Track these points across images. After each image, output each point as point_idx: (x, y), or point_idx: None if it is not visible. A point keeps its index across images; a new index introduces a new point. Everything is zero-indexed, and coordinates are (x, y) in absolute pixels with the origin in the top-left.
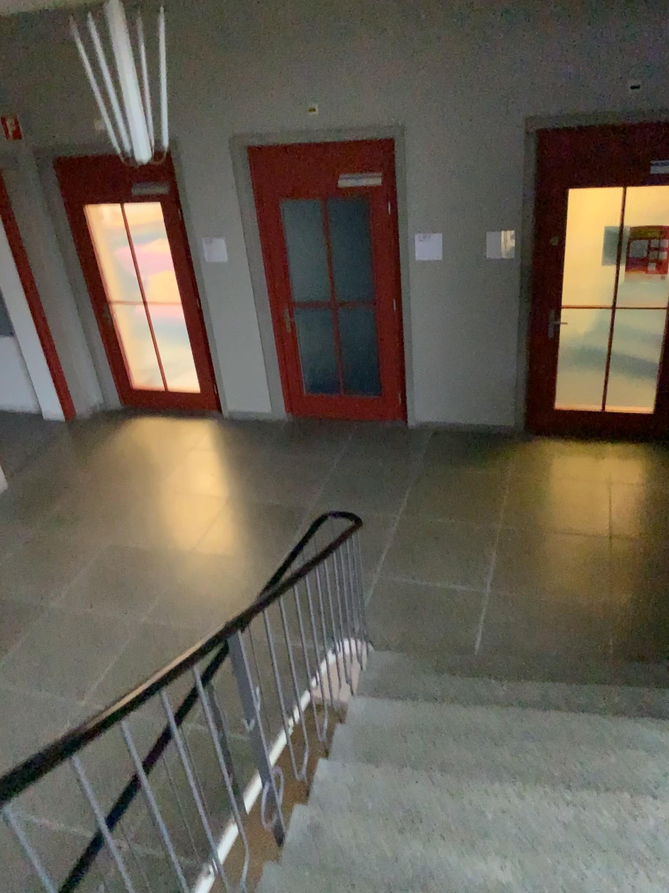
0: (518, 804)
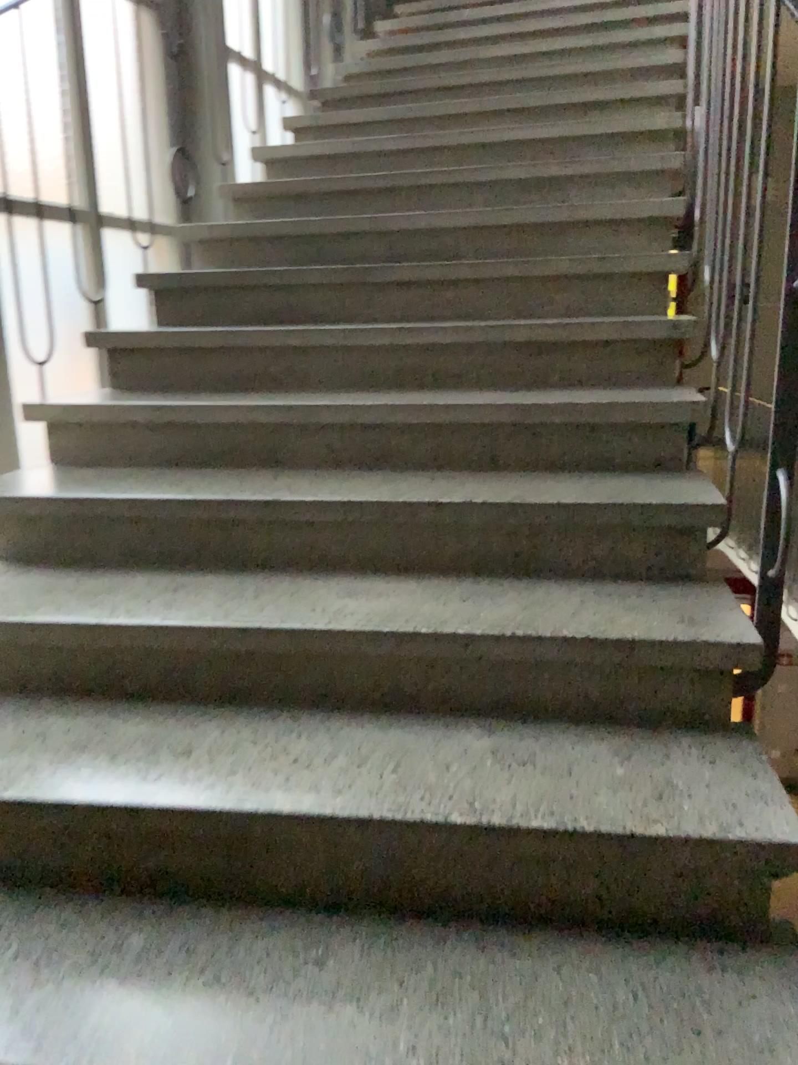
0: (265, 777)
